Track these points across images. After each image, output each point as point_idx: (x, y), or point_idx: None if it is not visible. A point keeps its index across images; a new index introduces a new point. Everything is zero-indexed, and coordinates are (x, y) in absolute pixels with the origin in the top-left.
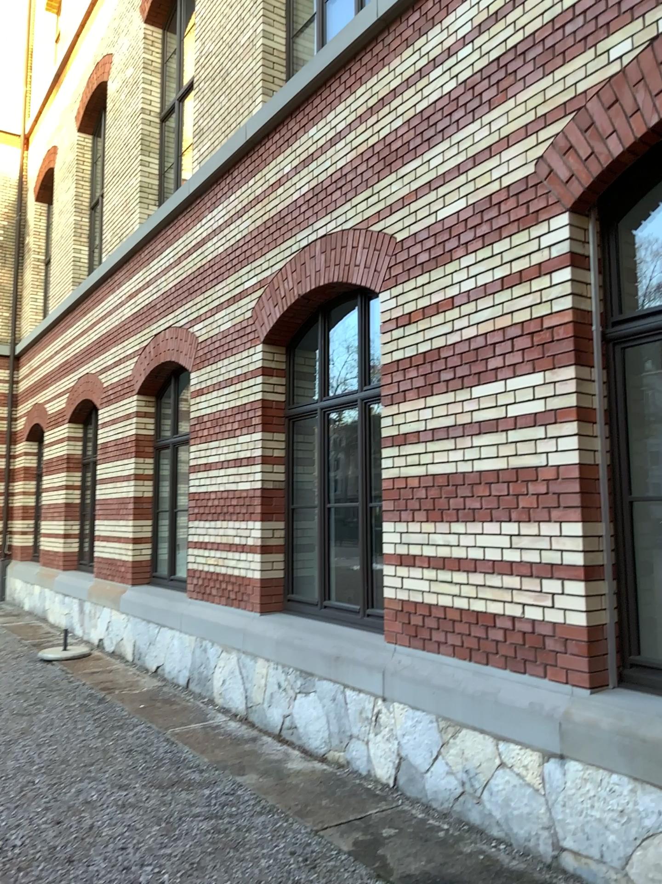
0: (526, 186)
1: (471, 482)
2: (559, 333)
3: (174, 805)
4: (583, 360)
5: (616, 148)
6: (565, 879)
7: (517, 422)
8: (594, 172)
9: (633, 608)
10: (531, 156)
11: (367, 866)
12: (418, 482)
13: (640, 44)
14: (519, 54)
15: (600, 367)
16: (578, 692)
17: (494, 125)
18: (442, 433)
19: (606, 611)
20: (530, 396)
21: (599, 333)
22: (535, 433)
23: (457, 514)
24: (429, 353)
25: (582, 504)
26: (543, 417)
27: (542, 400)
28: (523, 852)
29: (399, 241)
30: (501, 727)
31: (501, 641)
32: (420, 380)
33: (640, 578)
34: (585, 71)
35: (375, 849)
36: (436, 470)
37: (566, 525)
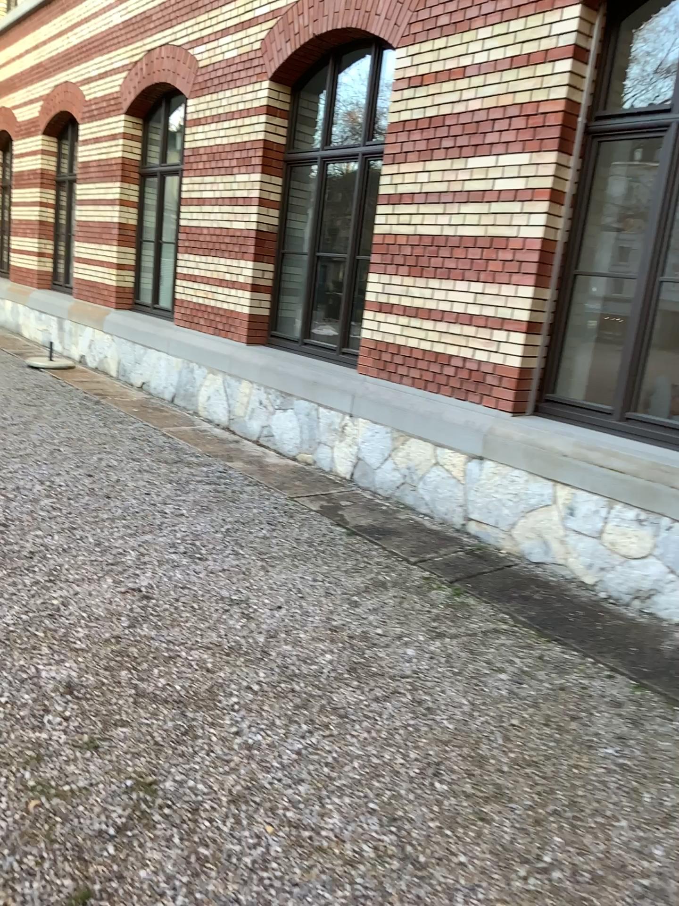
0: None
1: (451, 244)
2: (550, 121)
3: (179, 474)
4: (565, 148)
5: None
6: (469, 538)
7: (499, 196)
8: None
9: (559, 358)
10: None
11: (329, 521)
12: (406, 239)
13: None
14: None
15: (577, 157)
16: (504, 415)
17: None
18: (433, 197)
19: (537, 359)
20: (515, 174)
21: (583, 125)
22: (512, 208)
23: (435, 270)
24: (433, 121)
25: (538, 273)
26: (522, 194)
27: (523, 179)
28: (442, 522)
29: None
30: (442, 438)
31: (453, 375)
32: (421, 145)
33: (569, 337)
34: None
35: (335, 512)
36: (422, 229)
37: (522, 288)
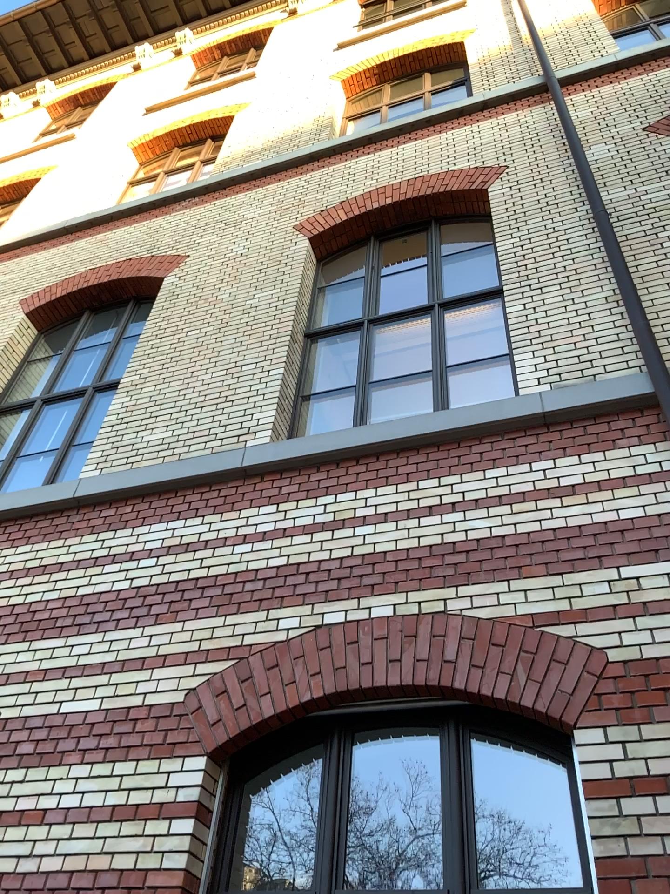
0: (171, 712)
1: None
2: None
3: None
4: None
5: (268, 709)
6: None
7: None
8: (243, 725)
9: None
10: (184, 685)
11: None
12: None
13: (307, 627)
14: (198, 587)
15: None
16: None
17: (155, 639)
18: None
19: None
20: None
21: None
22: None
23: None
24: None
25: None
26: None
27: None
28: None
29: (2, 719)
30: None
31: None
32: None
33: None
34: (255, 628)
35: None
36: None
37: None
